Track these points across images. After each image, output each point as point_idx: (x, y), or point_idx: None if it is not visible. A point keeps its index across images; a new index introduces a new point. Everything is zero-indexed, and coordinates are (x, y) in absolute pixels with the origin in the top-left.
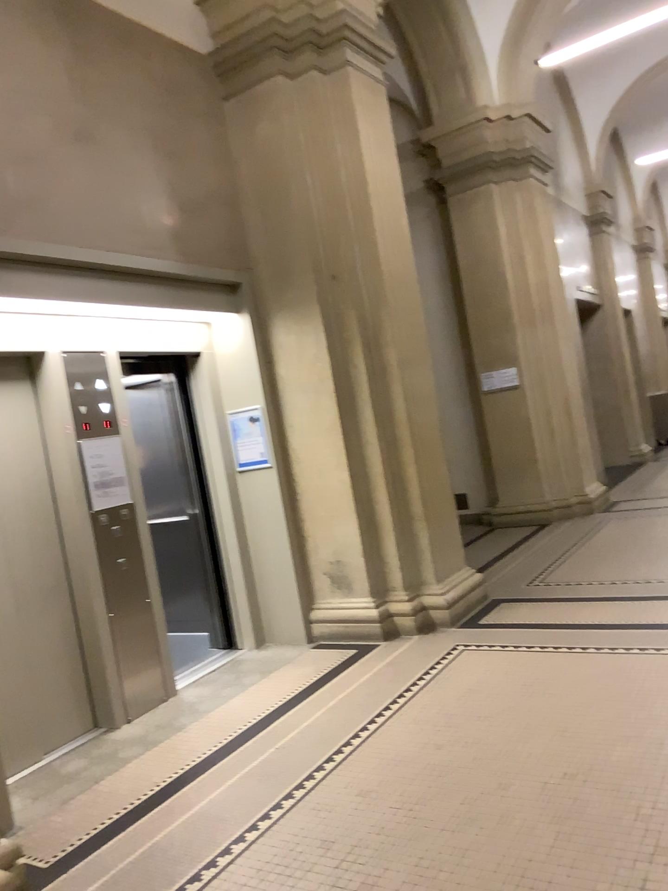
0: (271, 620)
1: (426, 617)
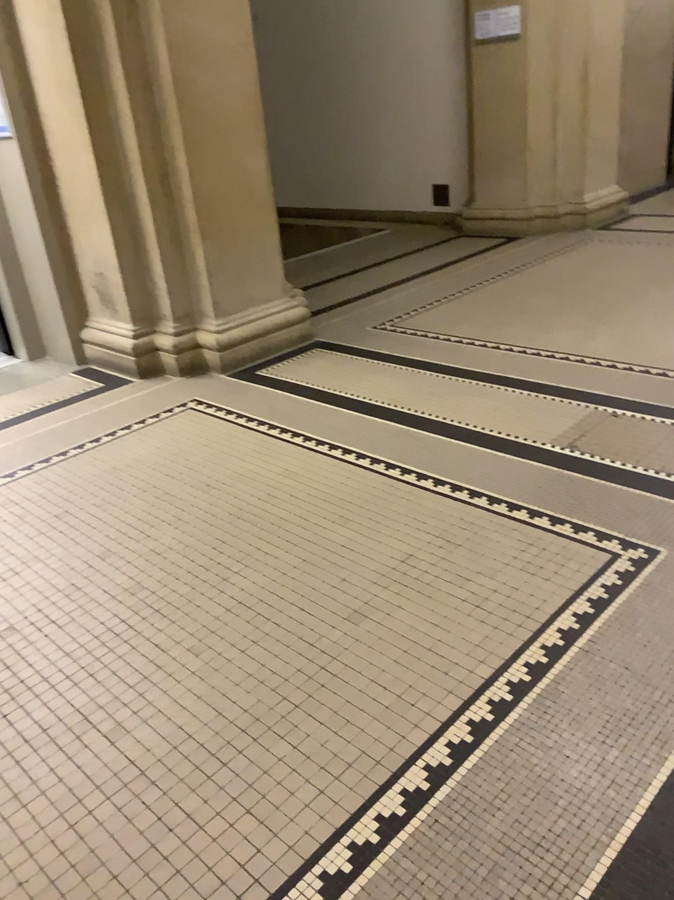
0: (46, 330)
1: (194, 356)
